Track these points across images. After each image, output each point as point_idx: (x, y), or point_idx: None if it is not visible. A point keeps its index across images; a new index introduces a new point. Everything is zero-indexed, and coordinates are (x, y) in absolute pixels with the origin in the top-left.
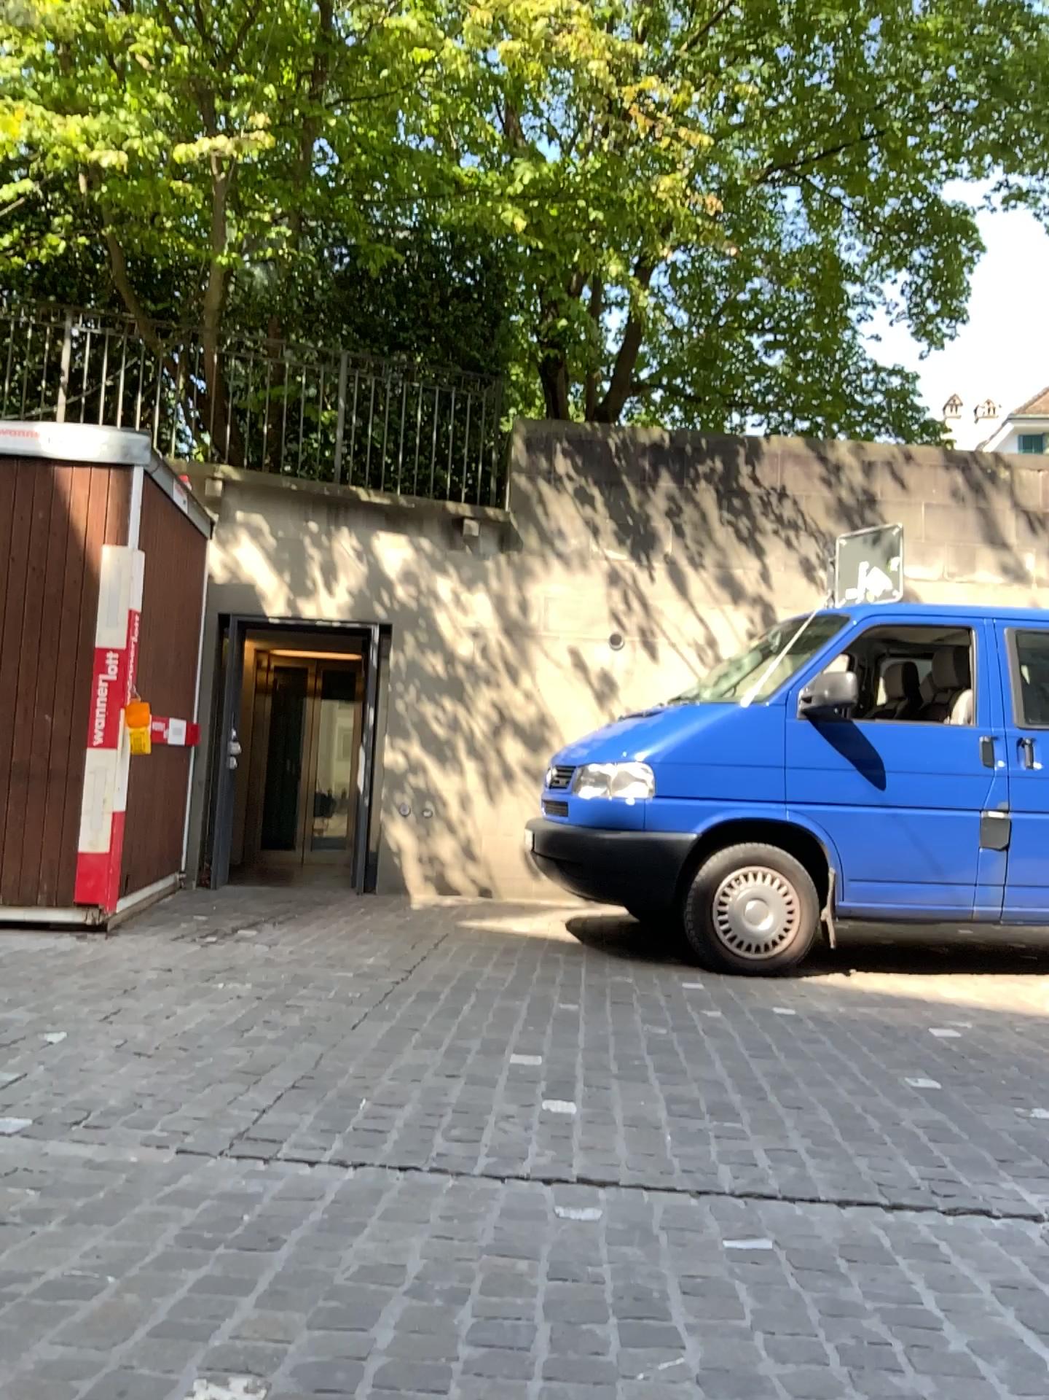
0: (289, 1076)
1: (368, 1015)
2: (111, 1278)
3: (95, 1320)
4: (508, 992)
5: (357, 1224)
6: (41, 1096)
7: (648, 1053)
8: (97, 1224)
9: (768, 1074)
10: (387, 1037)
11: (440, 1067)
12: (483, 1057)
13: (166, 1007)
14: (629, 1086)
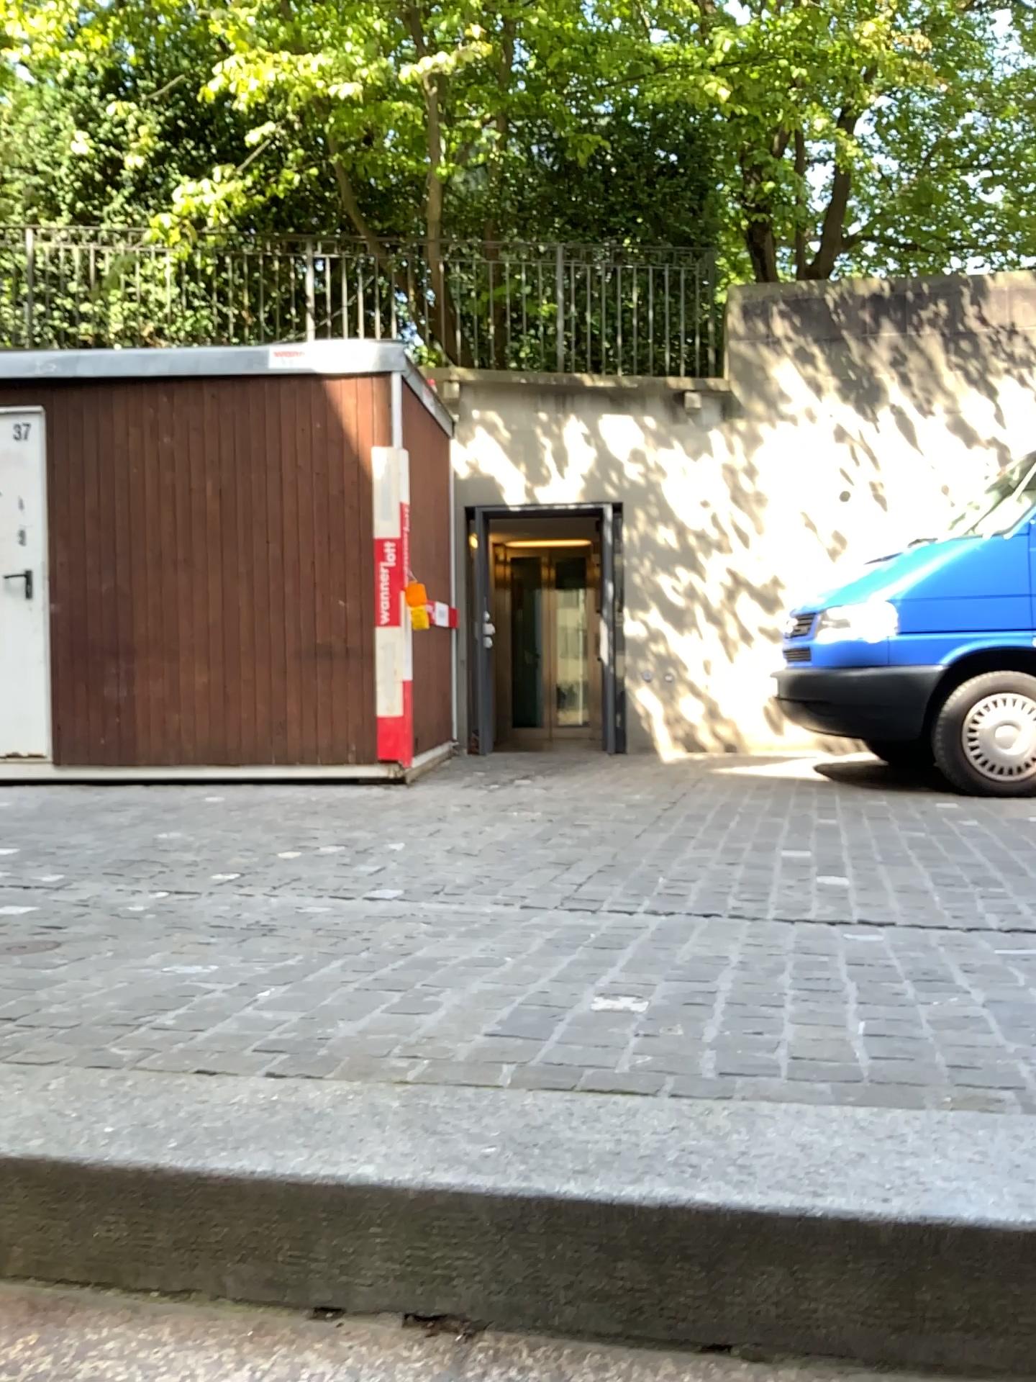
0: (594, 865)
1: (648, 829)
2: (509, 958)
3: (509, 974)
4: (769, 811)
5: (684, 937)
6: (403, 877)
7: (908, 846)
8: (483, 937)
9: (1025, 857)
10: (669, 841)
11: (721, 858)
12: (757, 851)
13: (477, 826)
14: (894, 866)
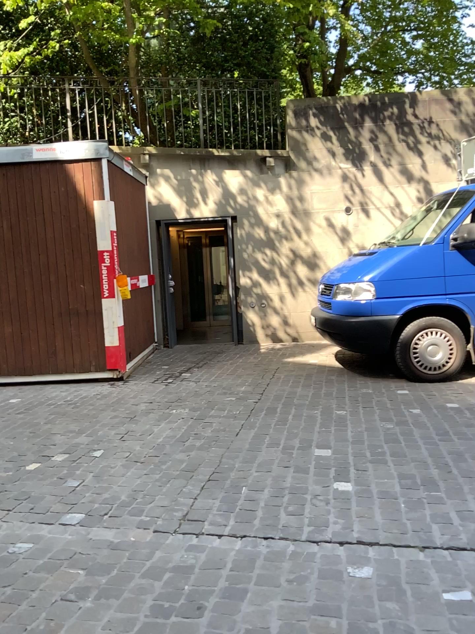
0: (206, 474)
1: (243, 427)
2: None
3: None
4: (310, 405)
5: (243, 594)
6: (88, 498)
7: (385, 442)
8: (110, 602)
9: (450, 453)
10: (253, 441)
11: (280, 461)
12: (301, 452)
13: (148, 430)
14: (377, 467)
